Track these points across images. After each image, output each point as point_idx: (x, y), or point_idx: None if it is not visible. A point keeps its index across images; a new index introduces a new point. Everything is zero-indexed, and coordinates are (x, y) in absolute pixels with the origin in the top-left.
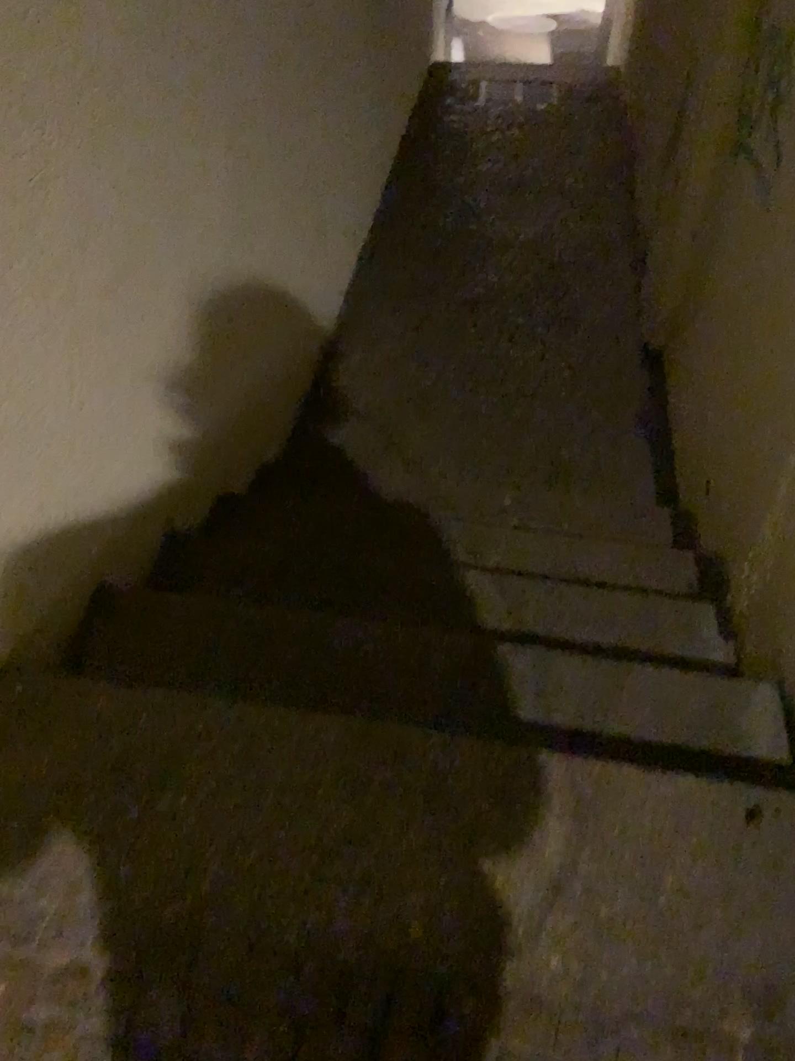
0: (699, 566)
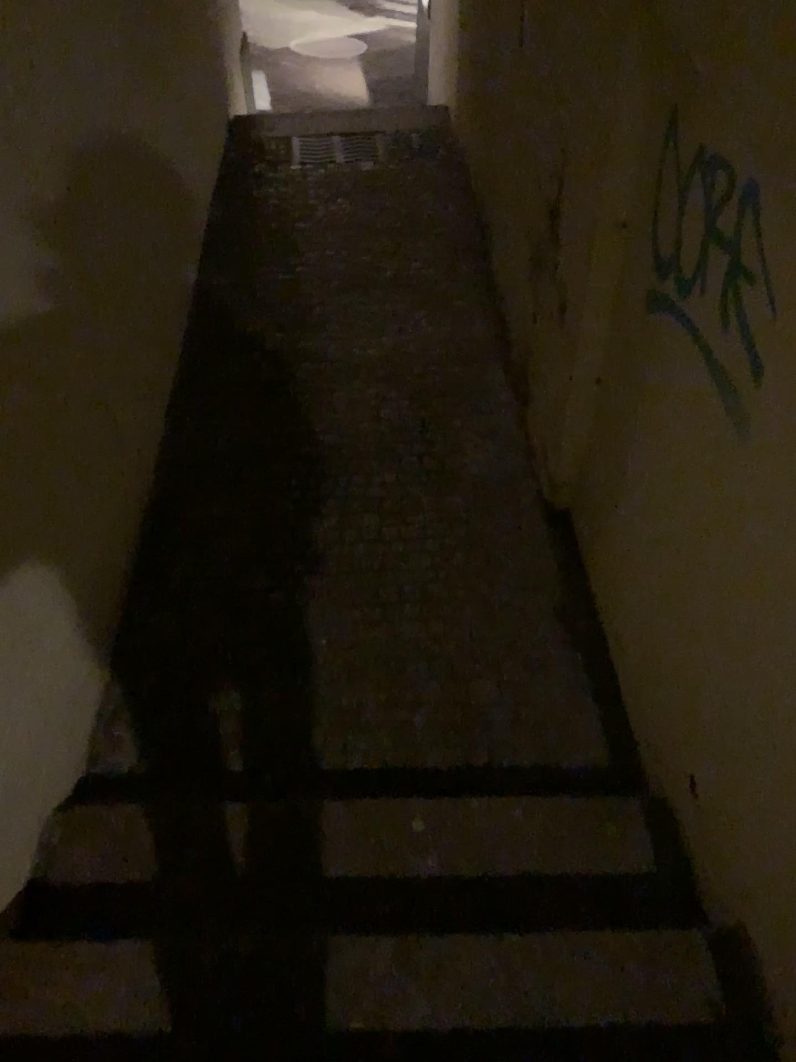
0: (709, 940)
